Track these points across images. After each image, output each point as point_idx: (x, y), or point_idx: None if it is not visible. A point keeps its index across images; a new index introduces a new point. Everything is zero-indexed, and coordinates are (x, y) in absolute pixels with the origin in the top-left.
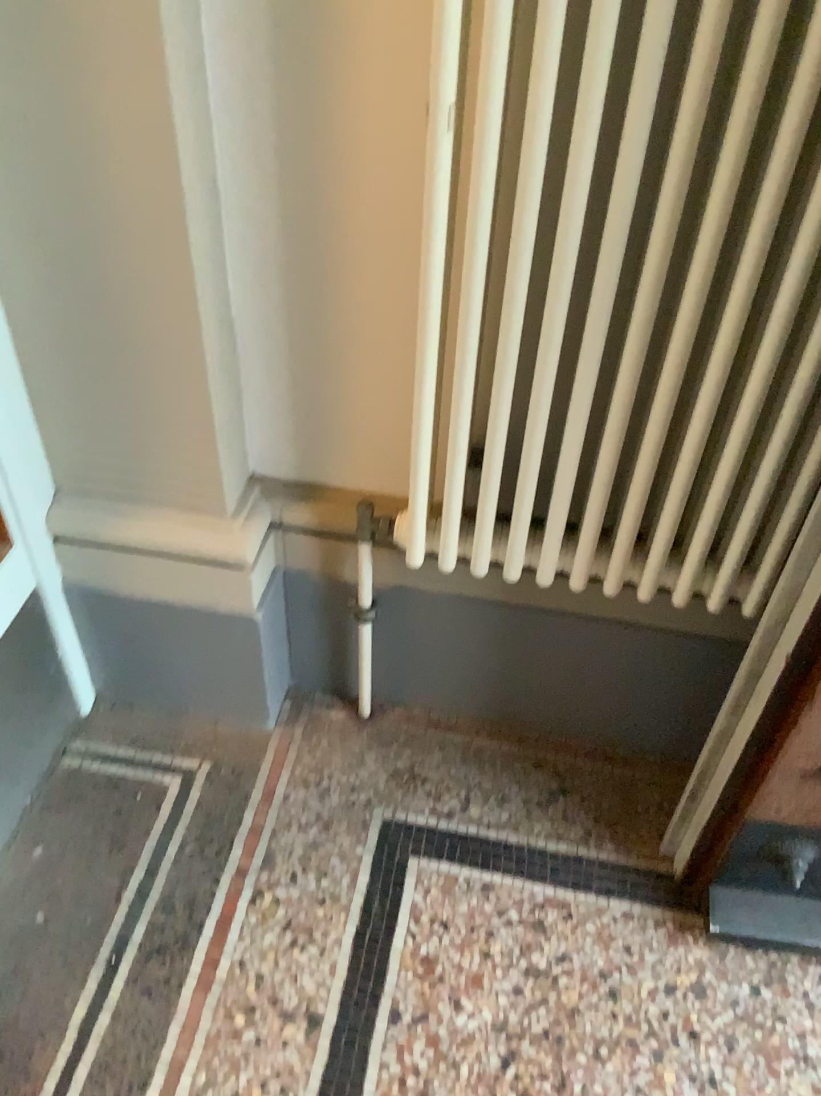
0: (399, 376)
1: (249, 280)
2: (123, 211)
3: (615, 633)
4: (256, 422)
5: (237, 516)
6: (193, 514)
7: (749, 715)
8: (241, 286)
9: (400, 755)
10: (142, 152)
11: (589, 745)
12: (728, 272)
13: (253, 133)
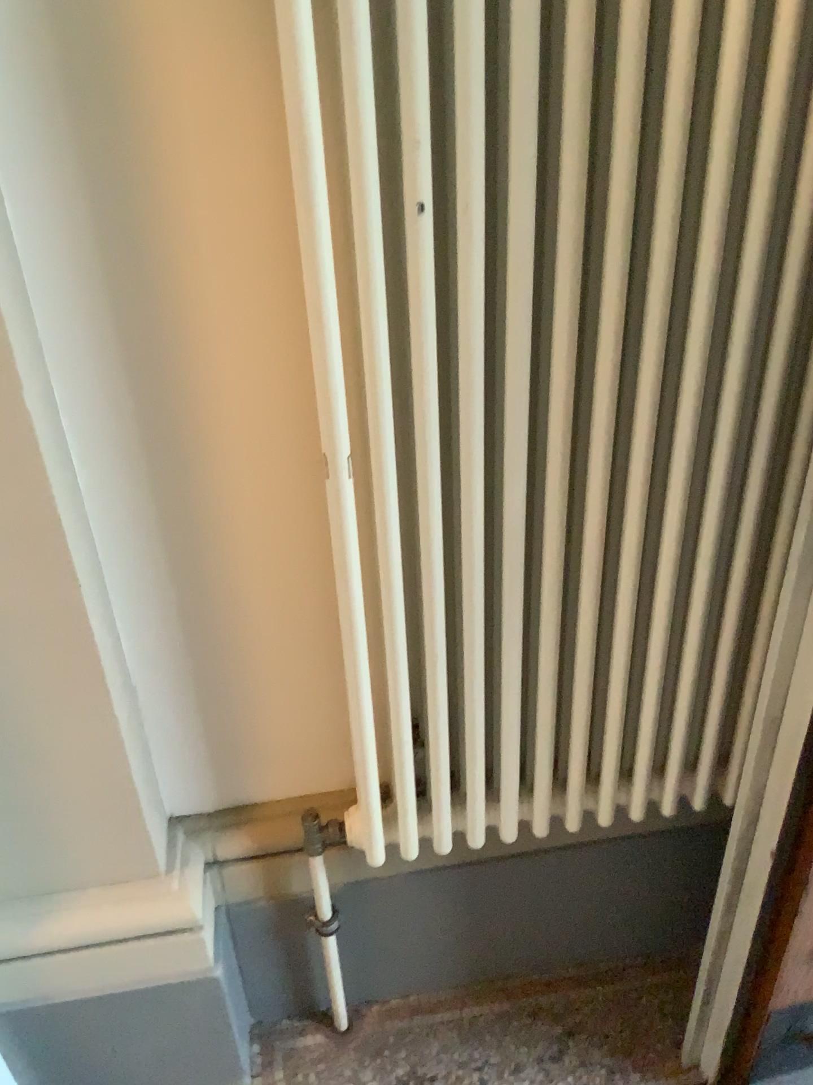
0: (310, 679)
1: (139, 631)
2: (5, 611)
3: (572, 856)
4: (167, 765)
5: (170, 871)
6: (120, 886)
7: (748, 915)
8: (132, 639)
9: (392, 1058)
10: (23, 552)
11: (571, 970)
12: (619, 529)
13: (124, 498)
